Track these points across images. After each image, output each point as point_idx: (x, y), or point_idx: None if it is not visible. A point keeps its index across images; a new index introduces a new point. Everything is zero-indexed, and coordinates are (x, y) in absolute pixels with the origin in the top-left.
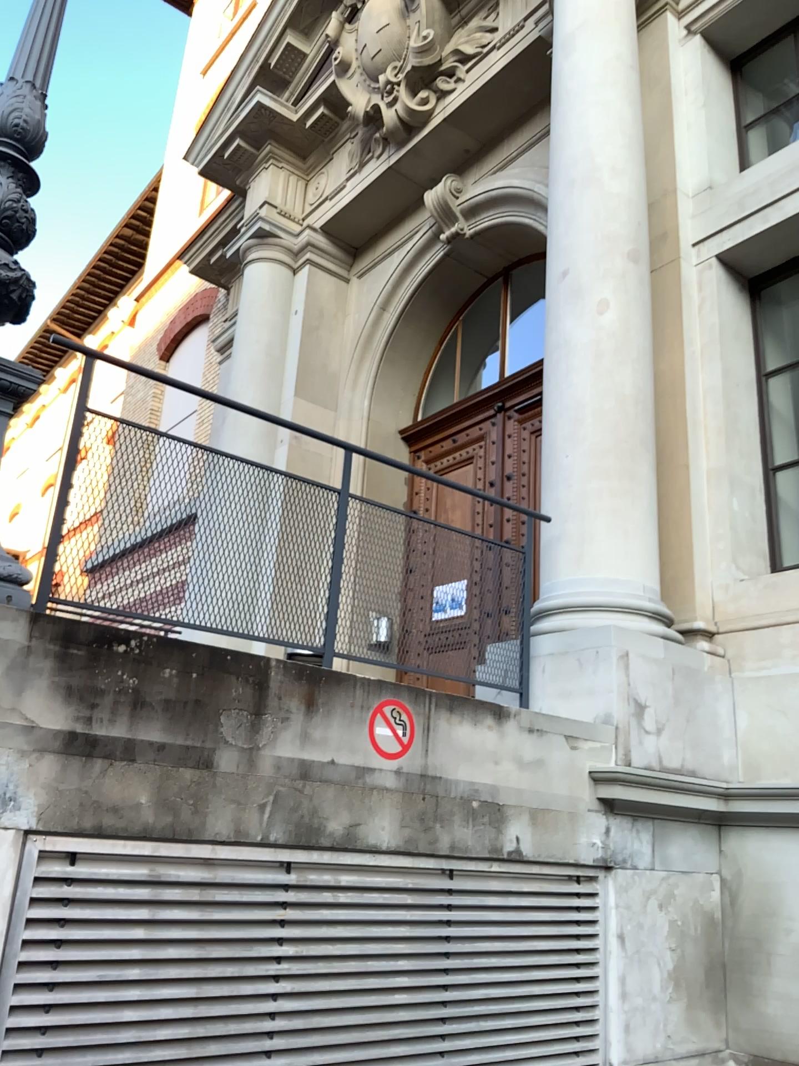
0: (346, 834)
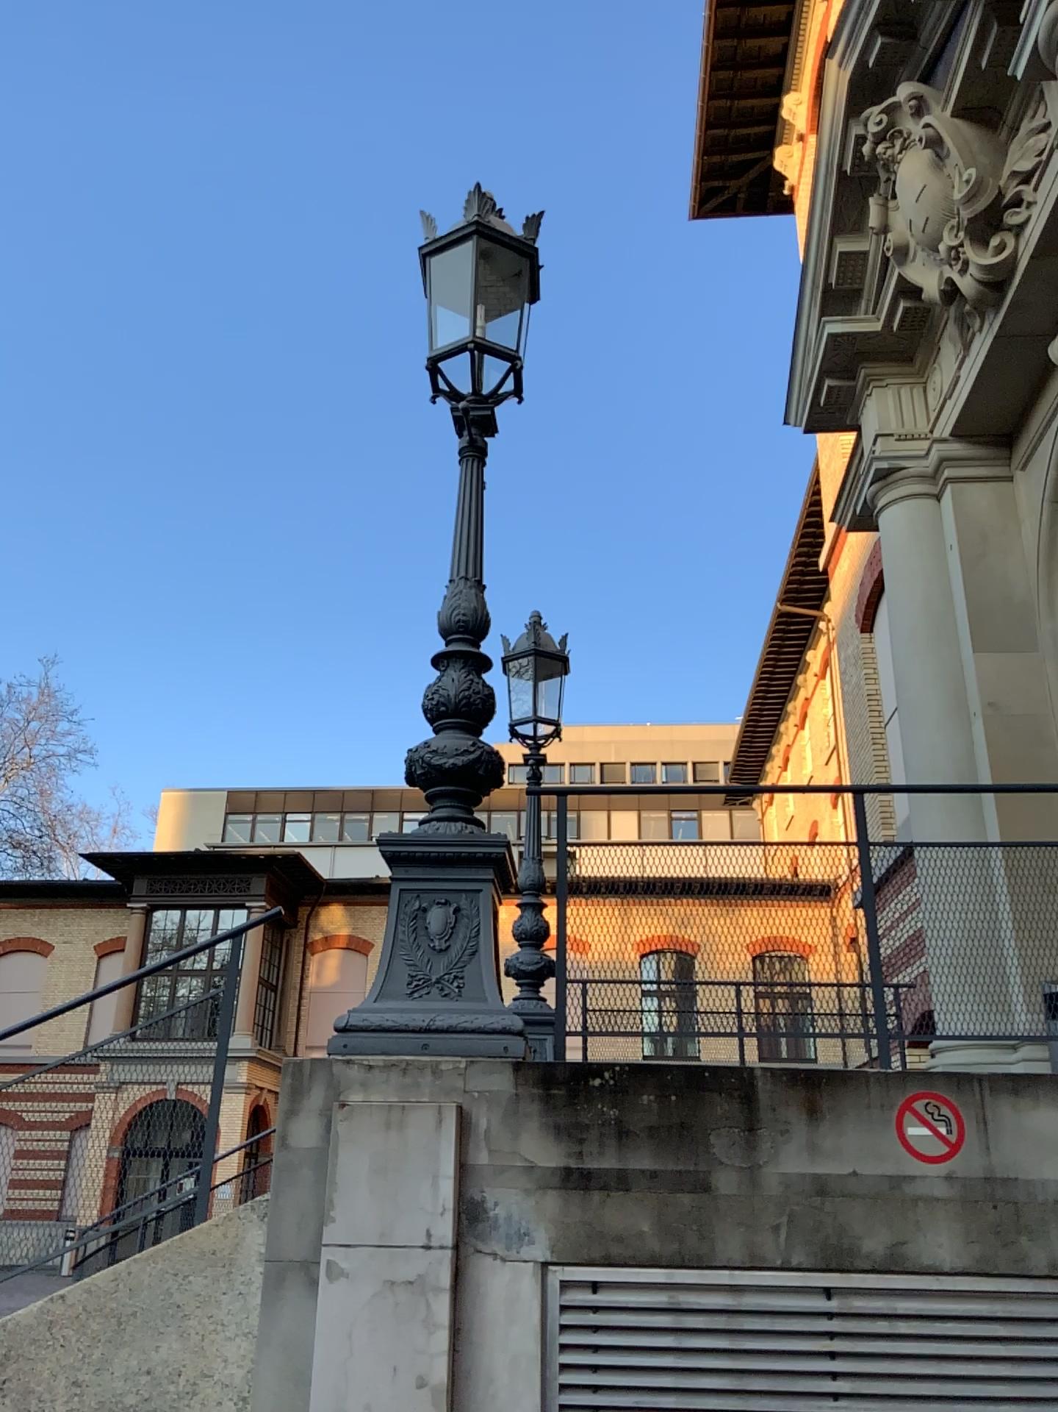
0: (892, 1254)
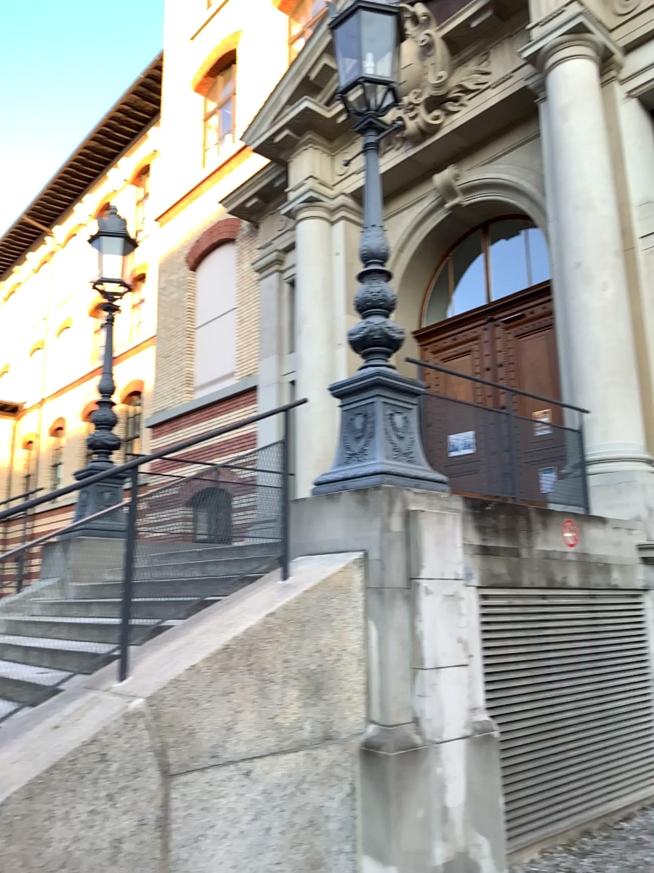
0: (561, 581)
